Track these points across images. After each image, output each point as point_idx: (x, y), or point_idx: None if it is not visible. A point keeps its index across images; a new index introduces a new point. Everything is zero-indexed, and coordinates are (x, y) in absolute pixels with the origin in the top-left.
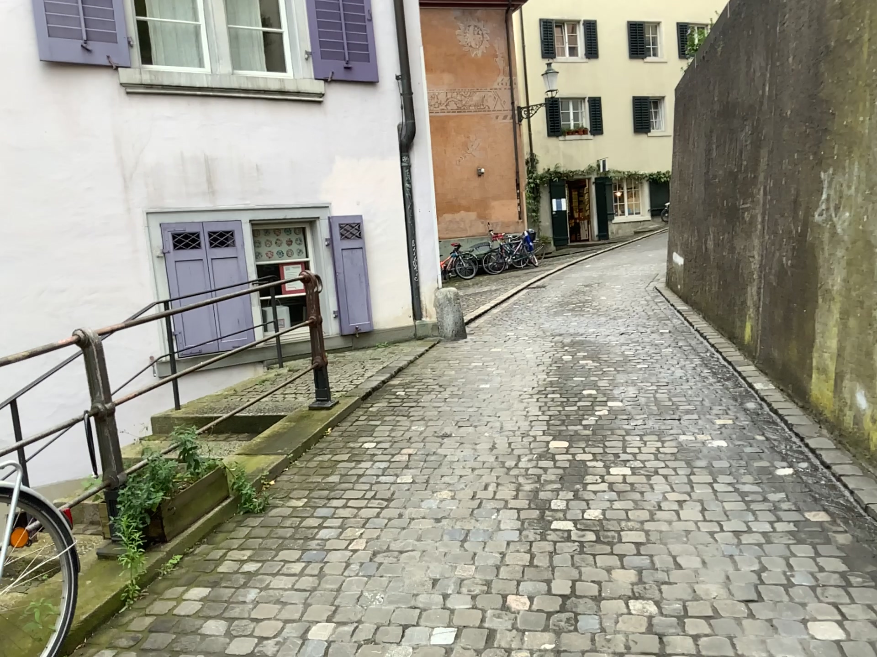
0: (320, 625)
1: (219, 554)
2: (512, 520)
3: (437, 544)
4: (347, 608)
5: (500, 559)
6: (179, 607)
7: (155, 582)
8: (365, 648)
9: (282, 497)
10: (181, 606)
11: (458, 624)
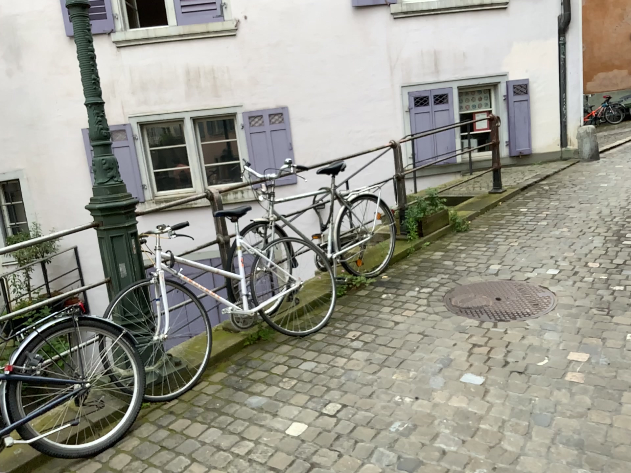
0: (495, 264)
1: (447, 242)
2: (600, 238)
3: (556, 245)
4: (507, 261)
5: (589, 251)
6: (433, 256)
7: (421, 249)
8: (515, 271)
9: (476, 226)
10: (434, 256)
11: (560, 267)
